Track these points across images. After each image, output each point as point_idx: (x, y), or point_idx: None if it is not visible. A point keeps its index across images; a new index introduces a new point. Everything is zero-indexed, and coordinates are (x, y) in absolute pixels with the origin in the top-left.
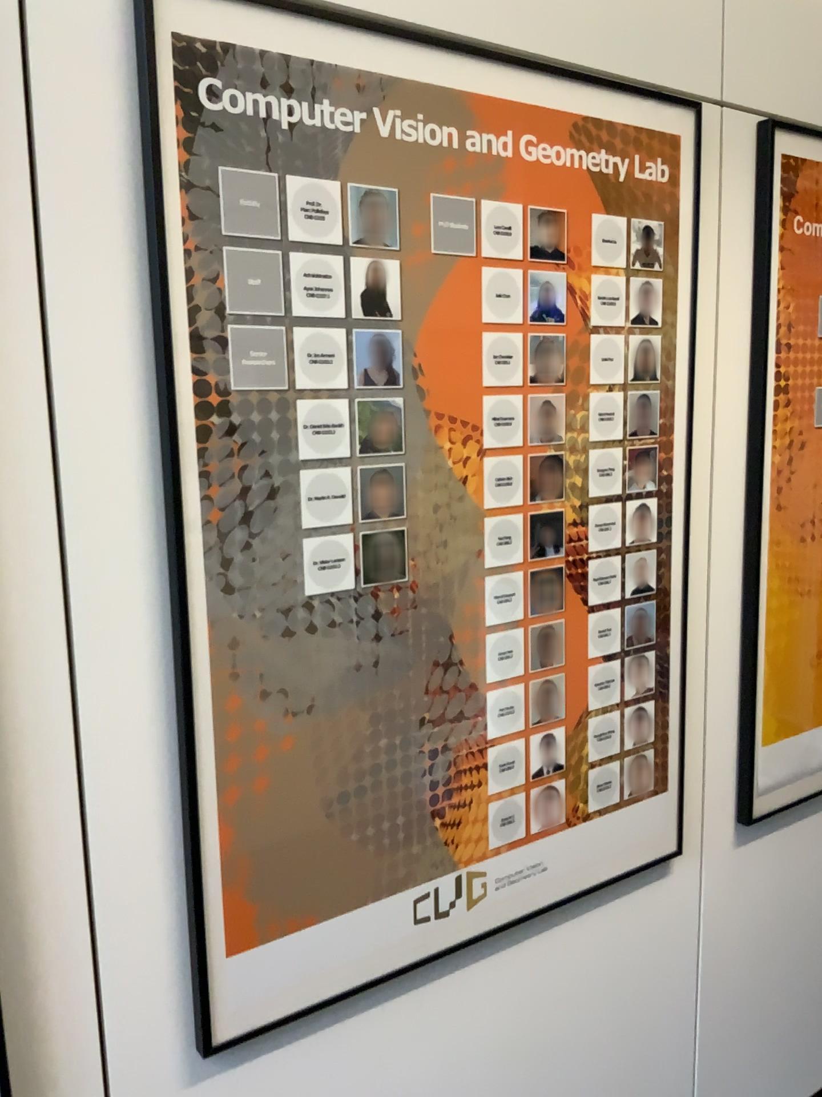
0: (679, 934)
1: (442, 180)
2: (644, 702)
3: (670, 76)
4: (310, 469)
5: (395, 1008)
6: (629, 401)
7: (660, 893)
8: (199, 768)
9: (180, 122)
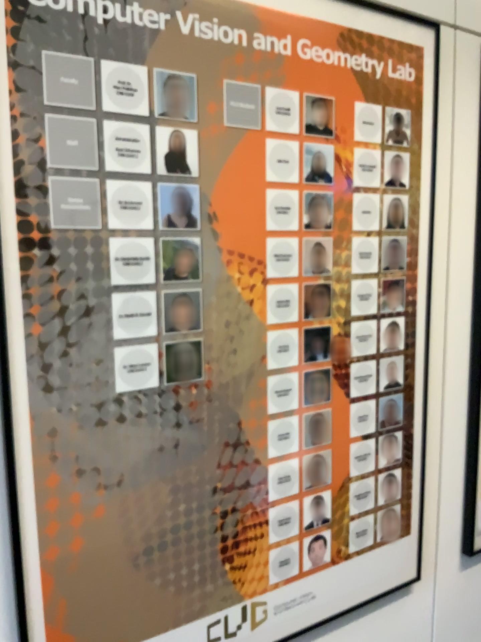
0: (420, 639)
1: (233, 70)
2: (393, 469)
3: (416, 3)
4: (122, 292)
5: None
6: (383, 244)
7: (406, 609)
8: (24, 531)
9: (8, 11)
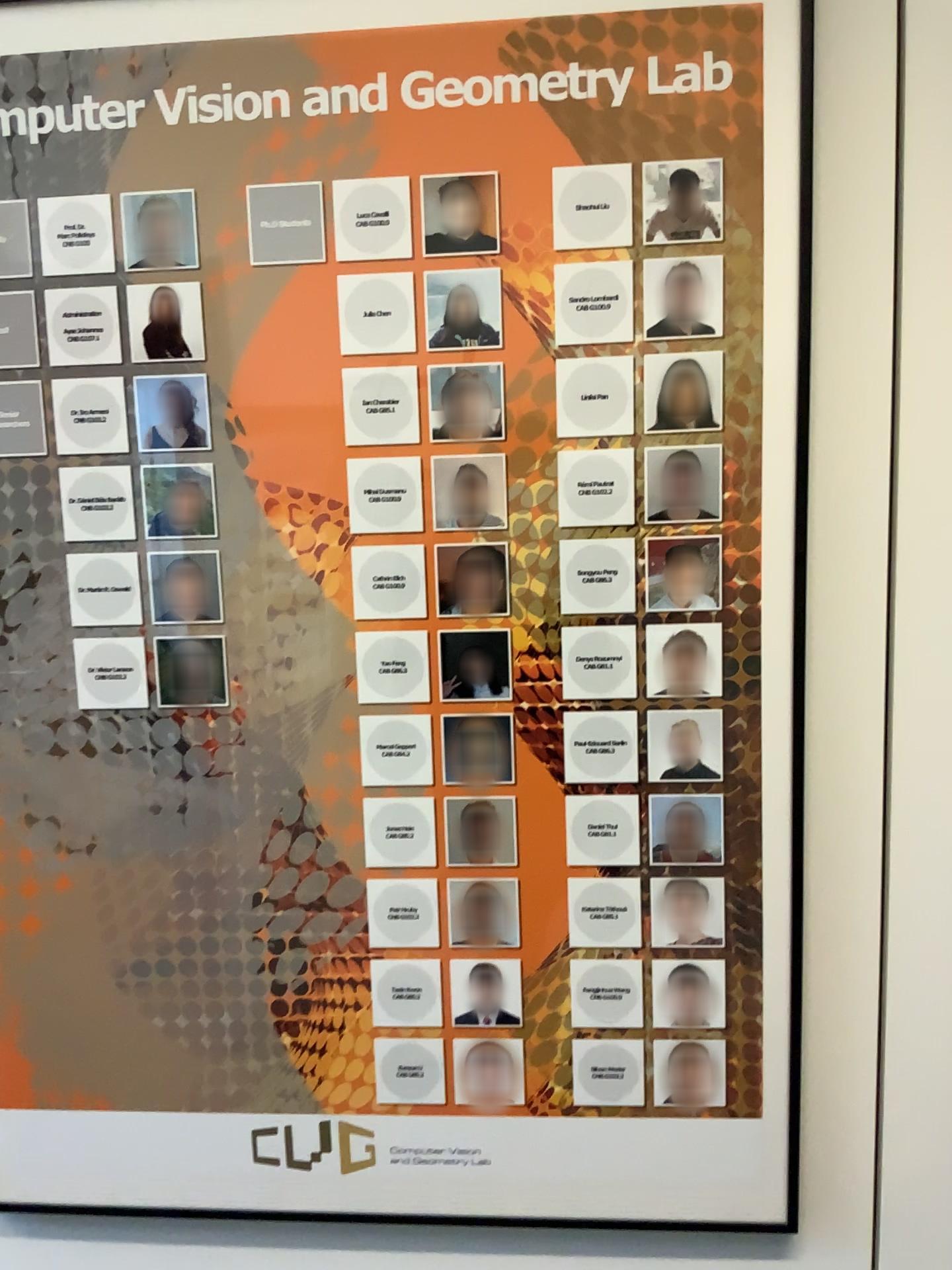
0: None
1: (270, 165)
2: (704, 959)
3: None
4: (89, 554)
5: (248, 1265)
6: (654, 462)
7: None
8: None
9: None
